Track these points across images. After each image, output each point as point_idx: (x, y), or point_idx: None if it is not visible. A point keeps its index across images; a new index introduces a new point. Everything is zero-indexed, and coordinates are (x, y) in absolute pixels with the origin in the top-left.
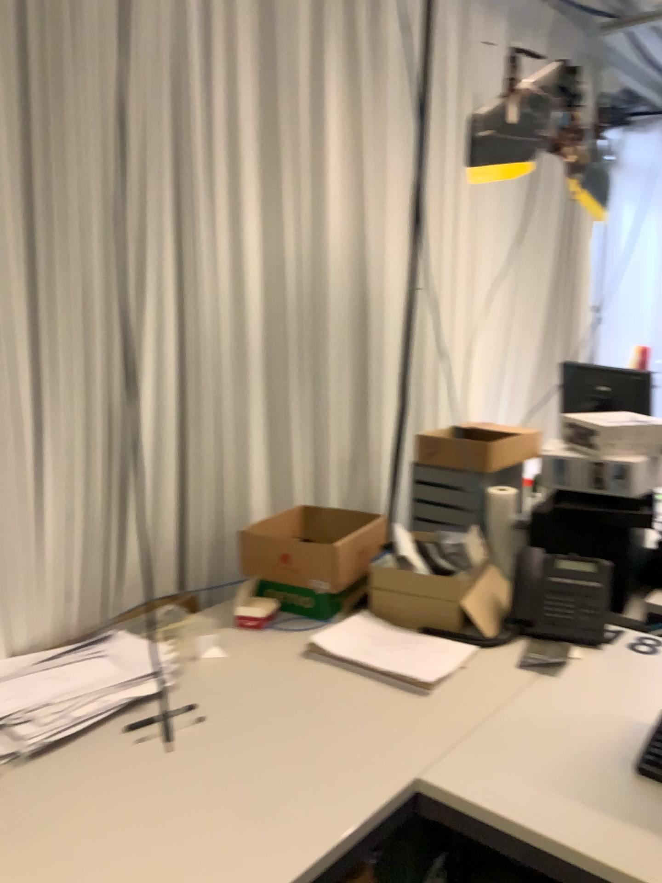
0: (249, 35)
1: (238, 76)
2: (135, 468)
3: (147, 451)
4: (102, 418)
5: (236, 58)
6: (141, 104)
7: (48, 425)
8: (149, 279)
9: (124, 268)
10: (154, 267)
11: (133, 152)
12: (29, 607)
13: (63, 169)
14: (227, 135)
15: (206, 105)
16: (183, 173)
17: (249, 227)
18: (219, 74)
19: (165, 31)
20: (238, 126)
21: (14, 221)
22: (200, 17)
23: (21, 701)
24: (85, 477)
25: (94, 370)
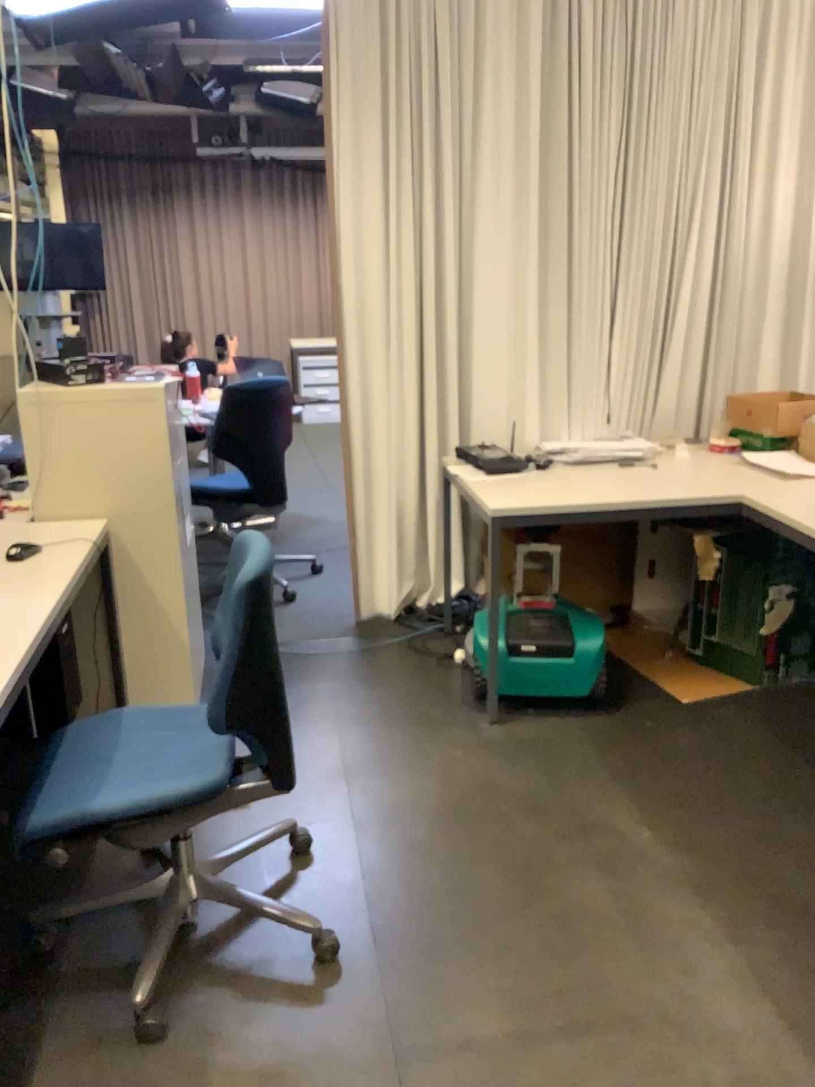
0: (801, 41)
1: (786, 74)
2: (671, 351)
3: (680, 341)
4: (651, 316)
5: (785, 62)
6: (702, 114)
7: (618, 317)
8: (695, 228)
9: (678, 222)
10: (699, 220)
11: (692, 147)
12: (596, 421)
13: (645, 165)
14: (771, 120)
15: (754, 102)
16: (730, 154)
17: (783, 185)
18: (768, 78)
19: (725, 61)
20: (781, 112)
21: (613, 199)
22: (757, 41)
23: (575, 443)
24: (637, 351)
25: (650, 286)
